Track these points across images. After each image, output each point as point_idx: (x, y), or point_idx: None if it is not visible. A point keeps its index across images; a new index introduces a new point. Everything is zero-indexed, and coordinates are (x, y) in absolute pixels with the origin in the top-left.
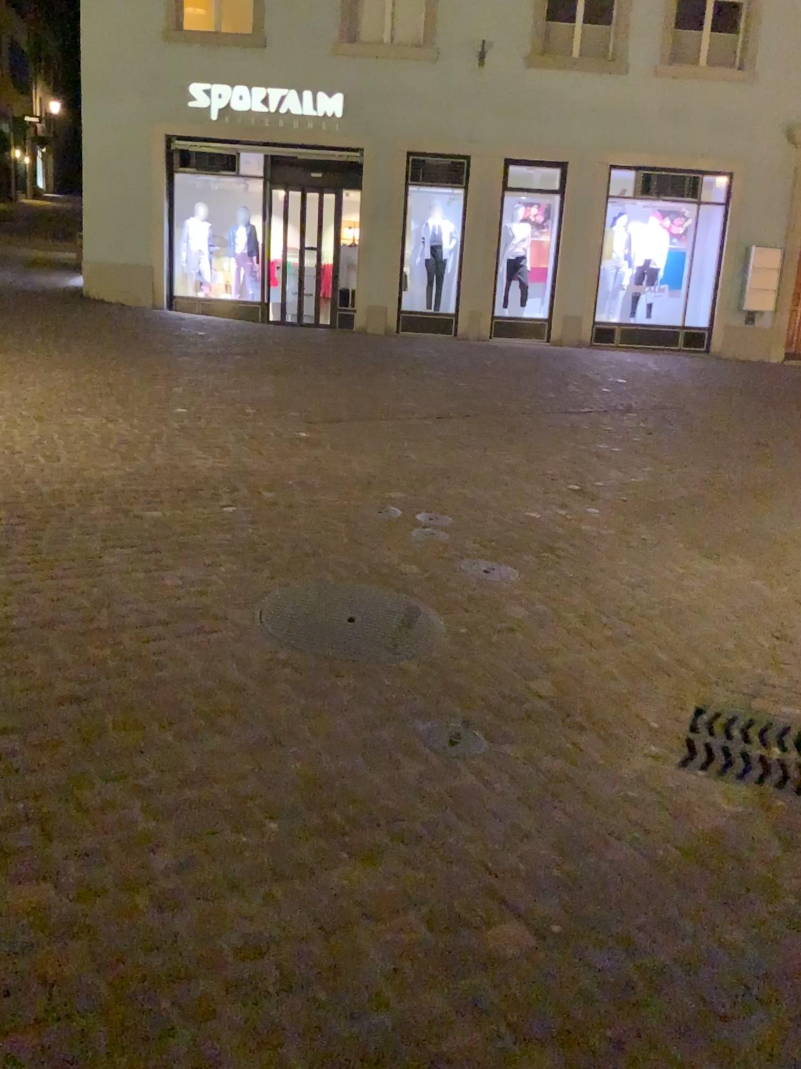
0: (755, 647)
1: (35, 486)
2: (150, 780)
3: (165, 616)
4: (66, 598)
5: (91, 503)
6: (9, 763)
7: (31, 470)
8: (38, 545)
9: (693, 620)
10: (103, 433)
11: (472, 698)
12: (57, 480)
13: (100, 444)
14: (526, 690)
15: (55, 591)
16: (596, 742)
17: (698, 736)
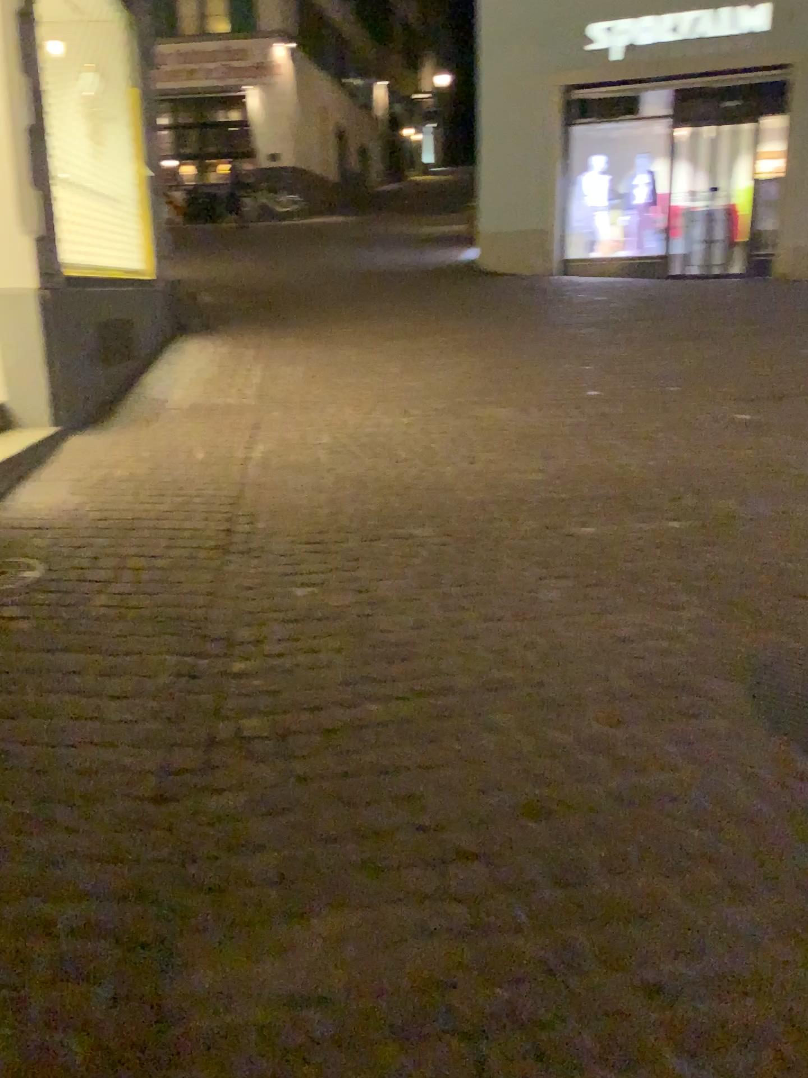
0: None
1: (458, 495)
2: (666, 980)
3: (632, 687)
4: (510, 652)
5: (519, 519)
6: (478, 917)
7: (451, 476)
8: (470, 574)
9: None
10: (520, 428)
11: None
12: (480, 488)
13: (518, 442)
14: None
15: (497, 641)
16: None
17: None
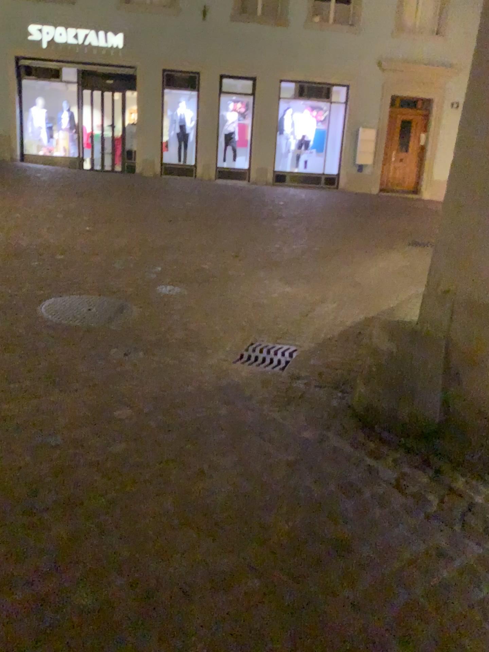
0: (293, 319)
1: None
2: None
3: None
4: None
5: None
6: None
7: None
8: None
9: (267, 309)
10: None
11: (140, 338)
12: None
13: None
14: (169, 336)
15: None
16: (195, 354)
17: (247, 352)
